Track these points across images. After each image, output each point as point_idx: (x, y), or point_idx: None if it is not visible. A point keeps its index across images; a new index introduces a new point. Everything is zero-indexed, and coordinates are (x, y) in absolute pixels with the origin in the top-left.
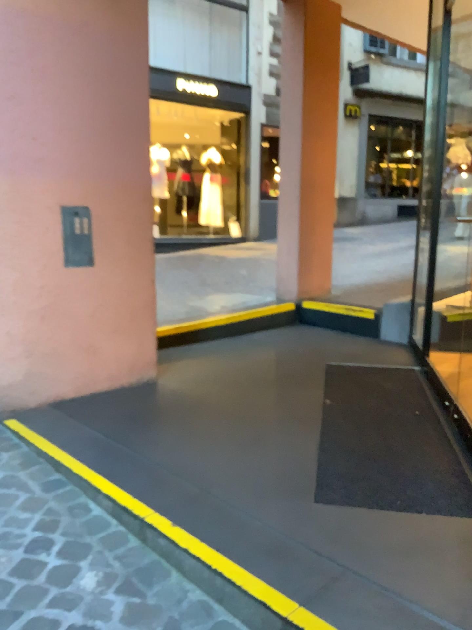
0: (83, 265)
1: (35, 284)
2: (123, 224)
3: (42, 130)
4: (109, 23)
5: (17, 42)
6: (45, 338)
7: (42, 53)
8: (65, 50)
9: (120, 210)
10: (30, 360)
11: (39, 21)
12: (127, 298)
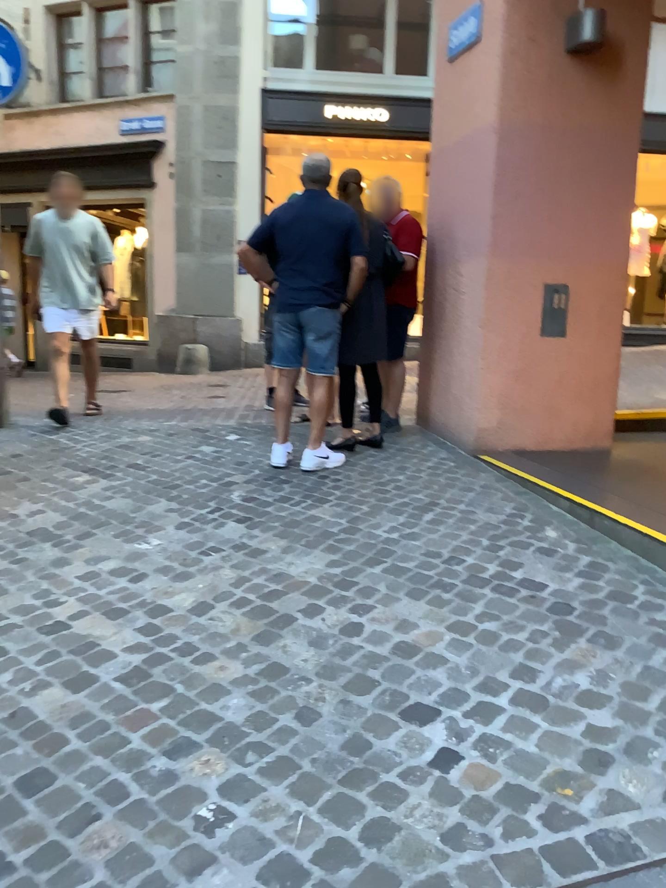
0: (555, 335)
1: (514, 348)
2: (594, 300)
3: (535, 220)
4: (603, 122)
5: (524, 151)
6: (516, 394)
7: (543, 157)
8: (561, 152)
9: (593, 288)
10: (503, 411)
11: (544, 131)
12: (590, 368)
